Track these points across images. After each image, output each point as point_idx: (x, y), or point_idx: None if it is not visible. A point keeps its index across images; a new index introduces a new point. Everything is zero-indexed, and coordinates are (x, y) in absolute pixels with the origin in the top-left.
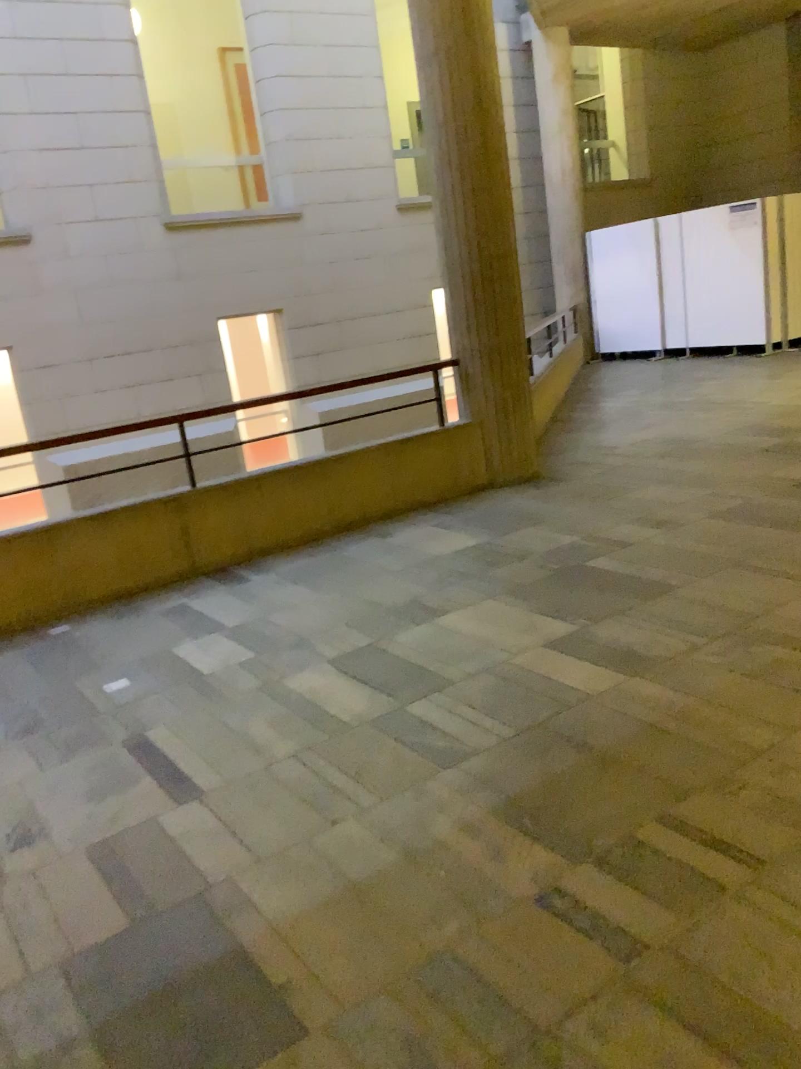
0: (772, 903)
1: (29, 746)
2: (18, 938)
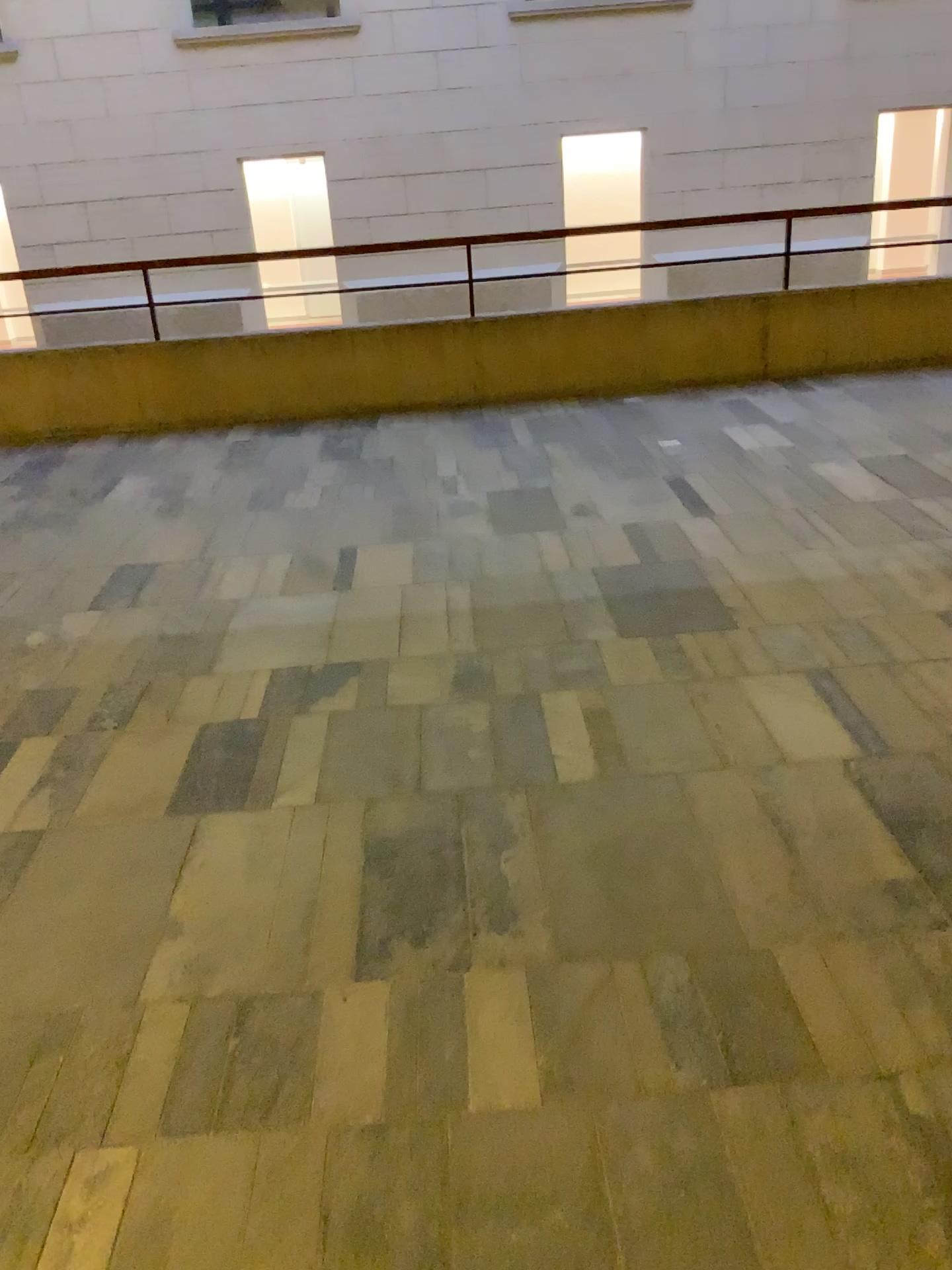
0: None
1: (595, 464)
2: (571, 552)
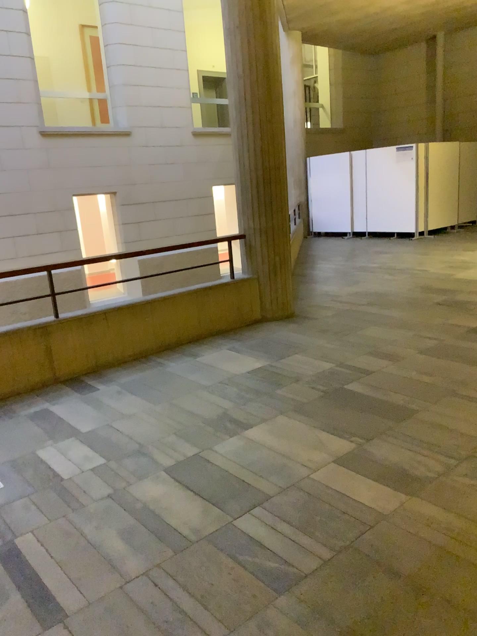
0: None
1: None
2: None
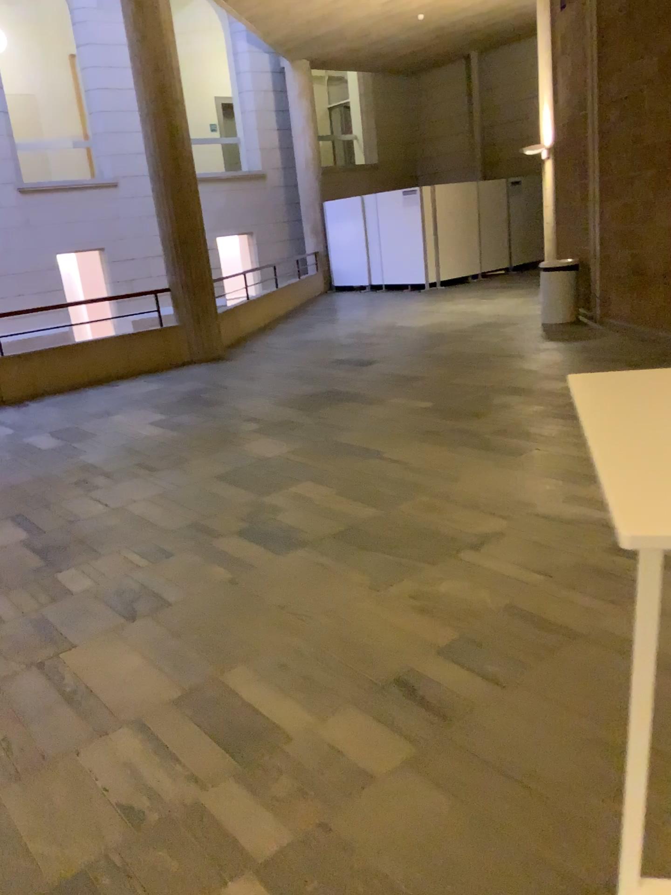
0: (148, 477)
1: None
2: None
